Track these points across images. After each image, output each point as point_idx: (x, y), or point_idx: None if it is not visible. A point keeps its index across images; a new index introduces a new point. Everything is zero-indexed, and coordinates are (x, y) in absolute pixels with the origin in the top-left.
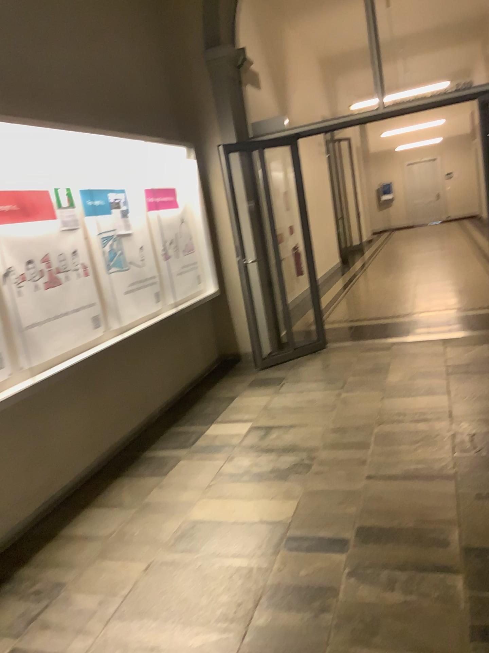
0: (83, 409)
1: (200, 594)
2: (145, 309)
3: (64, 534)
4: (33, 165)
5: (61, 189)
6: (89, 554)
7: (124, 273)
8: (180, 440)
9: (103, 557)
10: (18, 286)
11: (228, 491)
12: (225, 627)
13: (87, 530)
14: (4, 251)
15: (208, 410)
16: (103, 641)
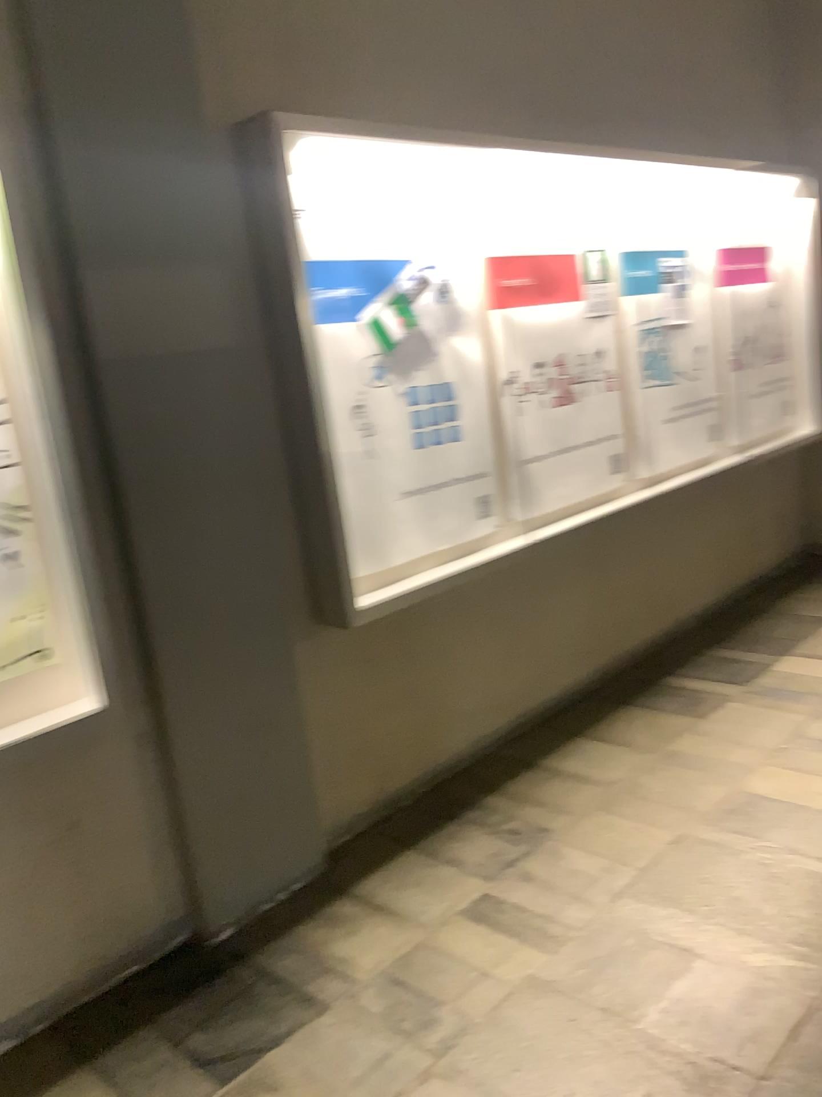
0: (585, 593)
1: (761, 897)
2: (692, 451)
3: (548, 766)
4: (561, 216)
5: (594, 253)
6: (586, 800)
7: (668, 391)
8: (726, 669)
9: (607, 809)
10: (522, 399)
11: (812, 763)
12: (803, 952)
13: (580, 768)
14: (511, 347)
15: (778, 630)
16: (612, 917)
